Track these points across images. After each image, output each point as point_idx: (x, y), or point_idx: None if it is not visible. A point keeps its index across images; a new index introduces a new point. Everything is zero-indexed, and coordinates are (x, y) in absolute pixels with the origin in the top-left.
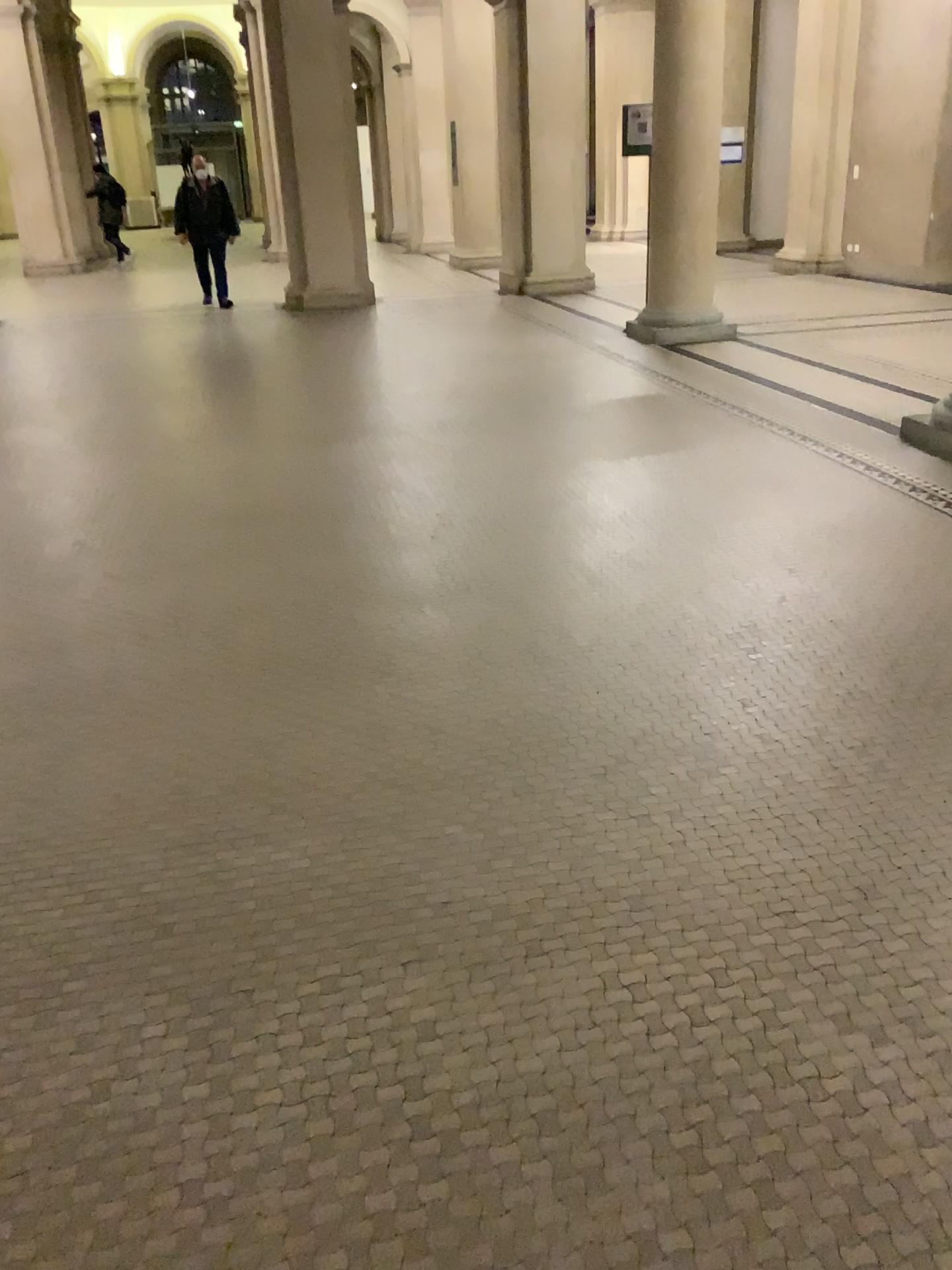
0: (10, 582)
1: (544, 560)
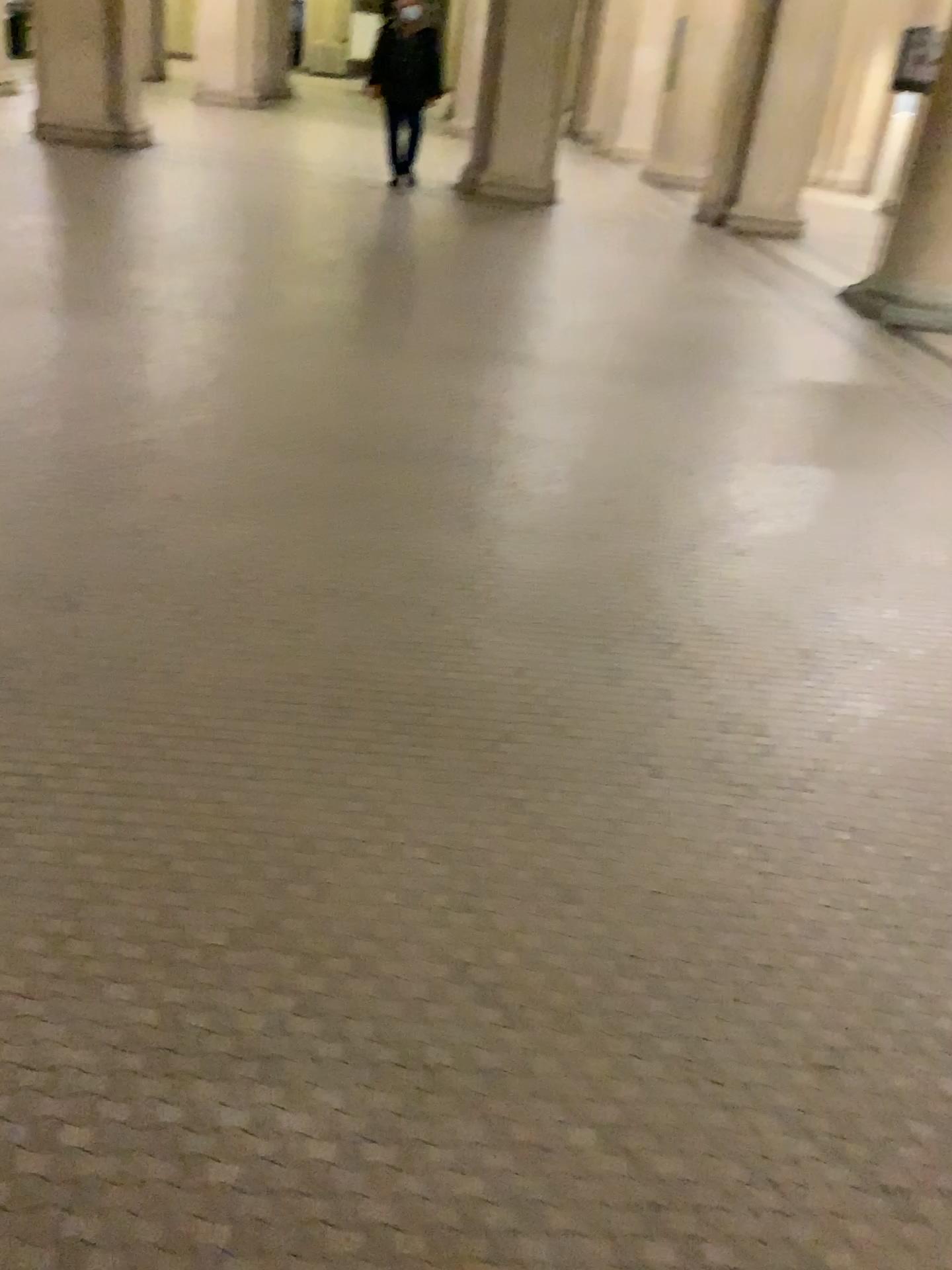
0: (67, 484)
1: (745, 609)
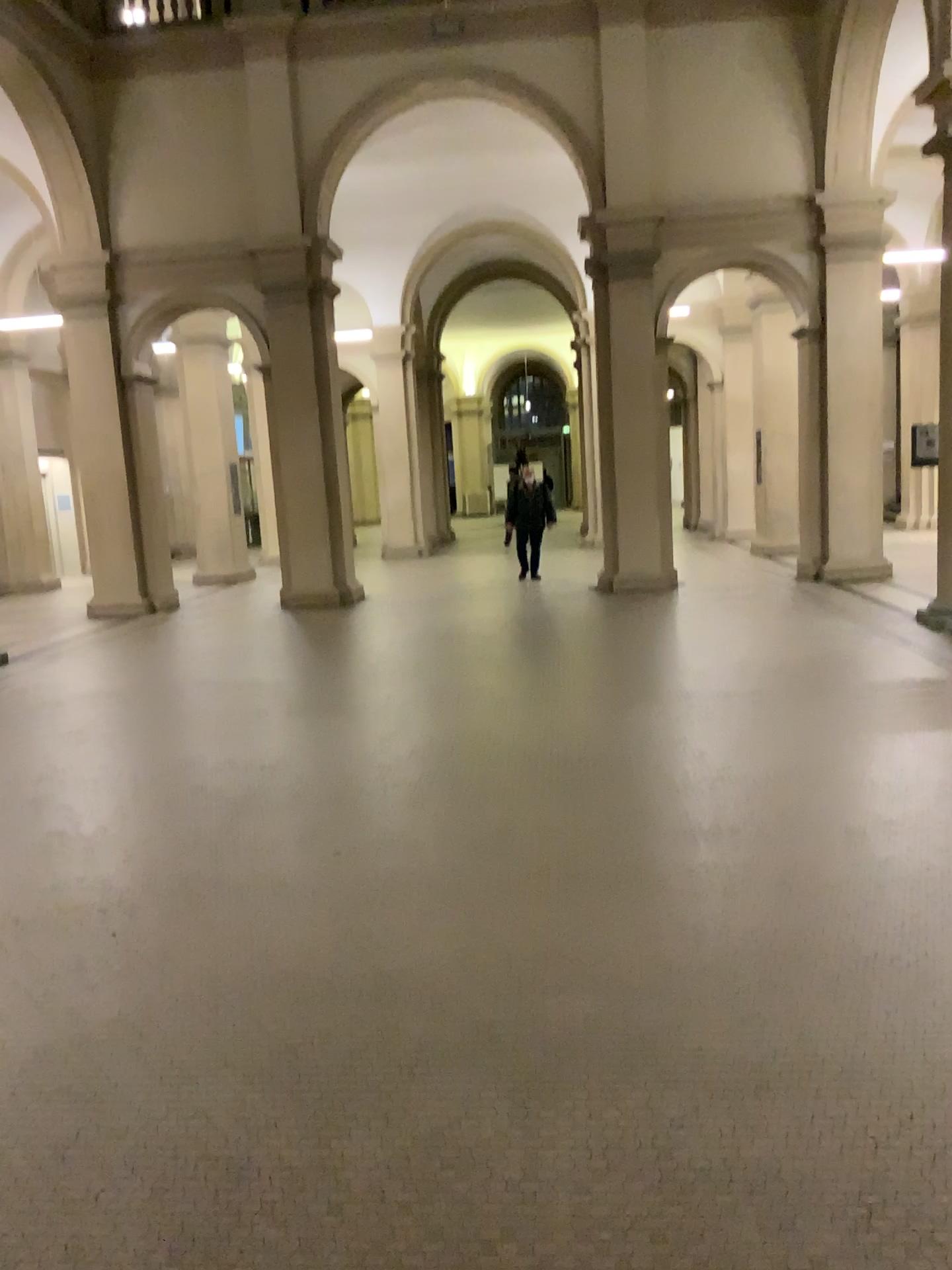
0: (381, 805)
1: (804, 818)
